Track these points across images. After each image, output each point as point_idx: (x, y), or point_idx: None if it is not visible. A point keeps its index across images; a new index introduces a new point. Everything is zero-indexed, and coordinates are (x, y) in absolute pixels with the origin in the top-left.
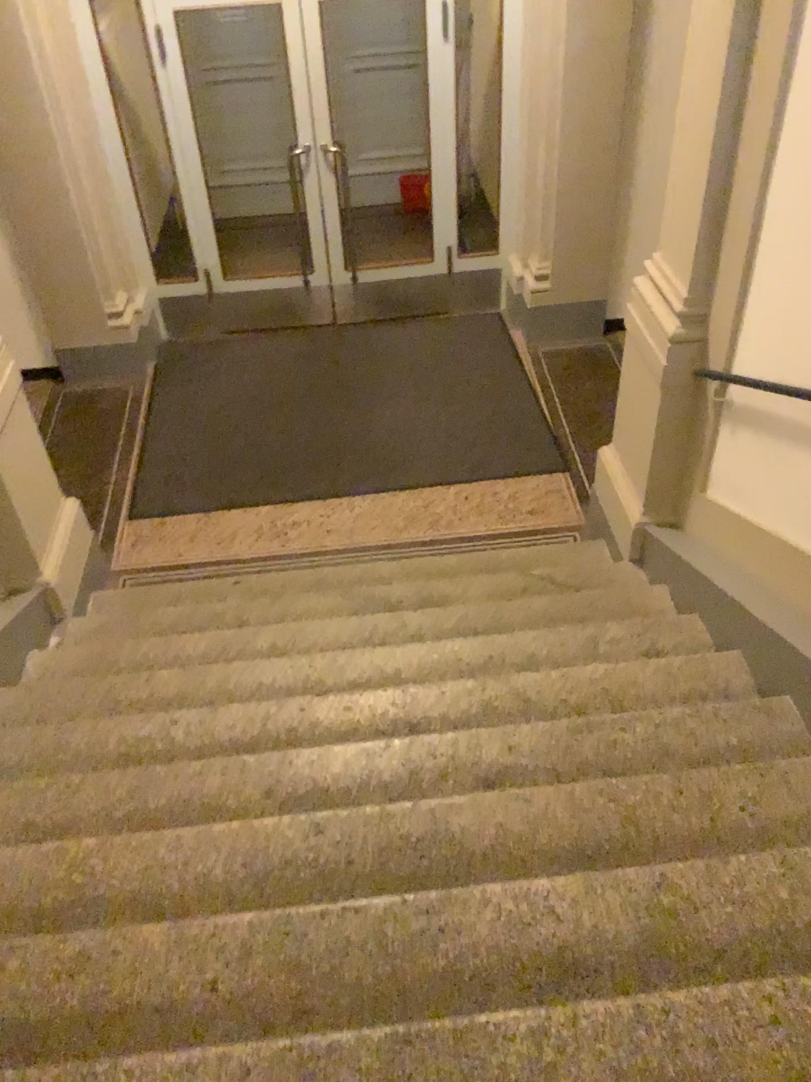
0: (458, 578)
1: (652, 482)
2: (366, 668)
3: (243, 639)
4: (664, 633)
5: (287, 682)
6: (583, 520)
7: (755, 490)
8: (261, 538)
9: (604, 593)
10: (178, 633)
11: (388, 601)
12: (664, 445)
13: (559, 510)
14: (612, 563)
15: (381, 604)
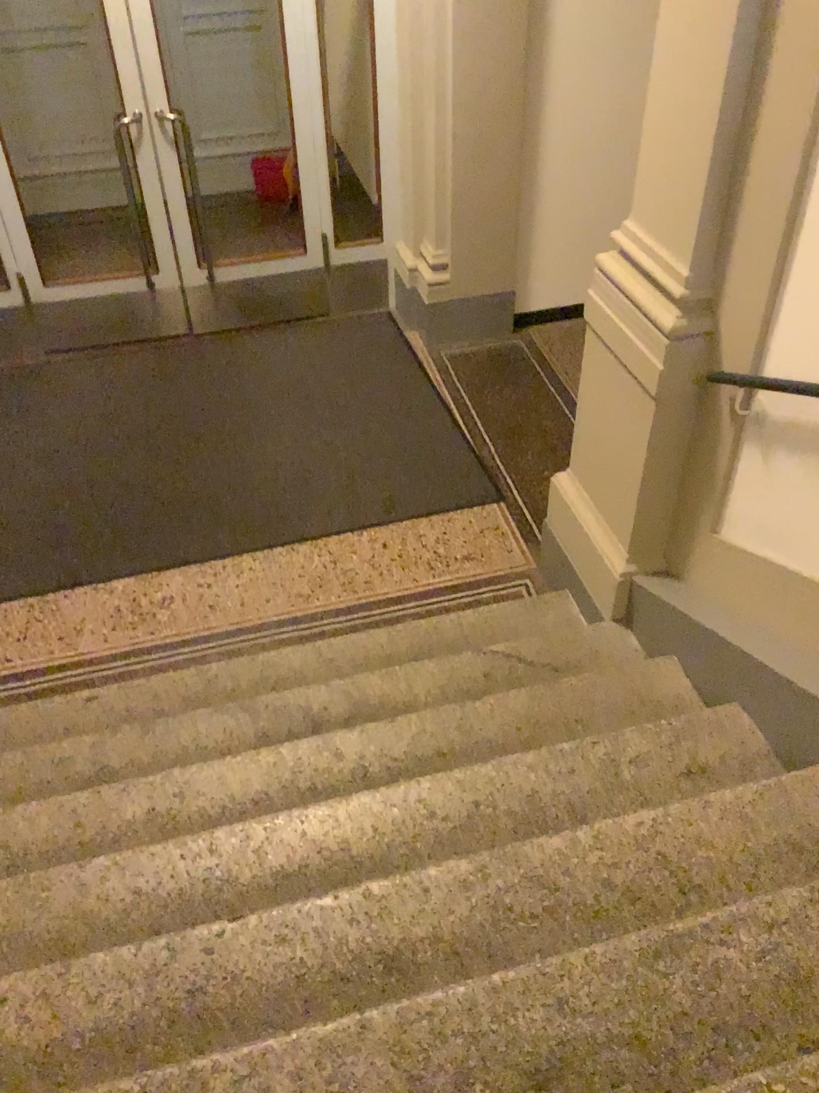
0: (397, 667)
1: (638, 521)
2: (298, 845)
3: (106, 806)
4: (702, 738)
5: (181, 888)
6: (534, 565)
7: (813, 535)
8: (121, 627)
9: (597, 676)
10: (9, 802)
11: (309, 715)
12: (657, 473)
13: (503, 554)
14: (590, 626)
15: (300, 720)
